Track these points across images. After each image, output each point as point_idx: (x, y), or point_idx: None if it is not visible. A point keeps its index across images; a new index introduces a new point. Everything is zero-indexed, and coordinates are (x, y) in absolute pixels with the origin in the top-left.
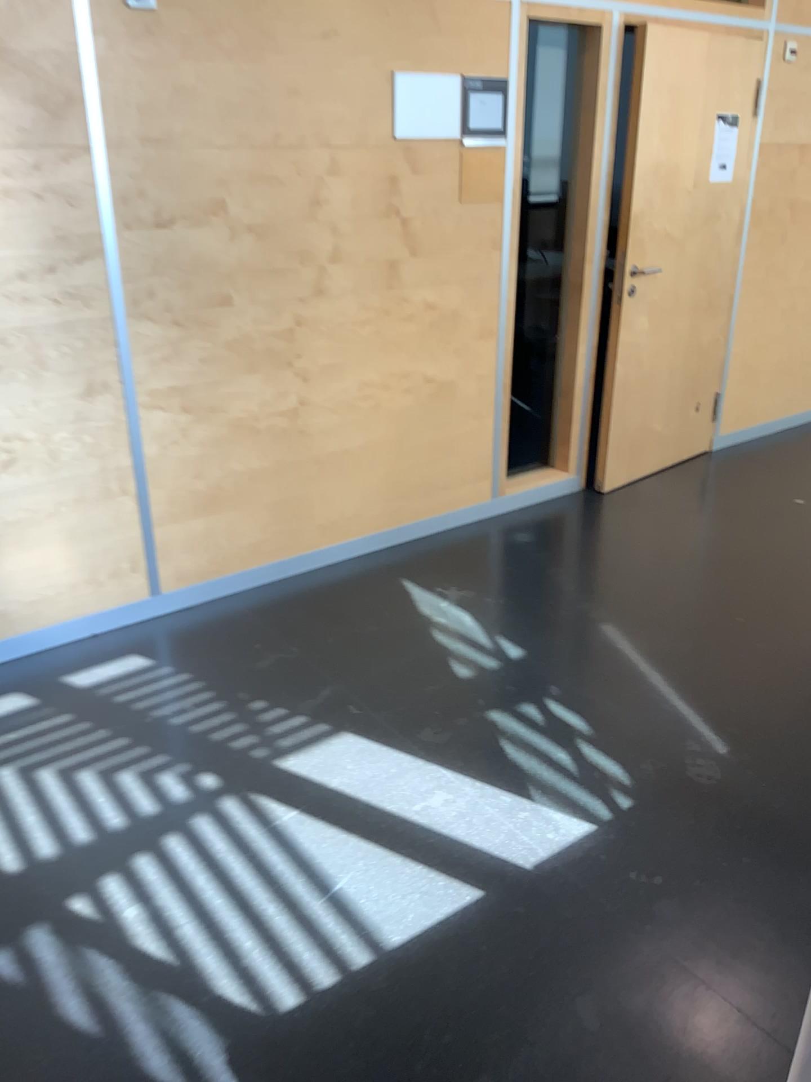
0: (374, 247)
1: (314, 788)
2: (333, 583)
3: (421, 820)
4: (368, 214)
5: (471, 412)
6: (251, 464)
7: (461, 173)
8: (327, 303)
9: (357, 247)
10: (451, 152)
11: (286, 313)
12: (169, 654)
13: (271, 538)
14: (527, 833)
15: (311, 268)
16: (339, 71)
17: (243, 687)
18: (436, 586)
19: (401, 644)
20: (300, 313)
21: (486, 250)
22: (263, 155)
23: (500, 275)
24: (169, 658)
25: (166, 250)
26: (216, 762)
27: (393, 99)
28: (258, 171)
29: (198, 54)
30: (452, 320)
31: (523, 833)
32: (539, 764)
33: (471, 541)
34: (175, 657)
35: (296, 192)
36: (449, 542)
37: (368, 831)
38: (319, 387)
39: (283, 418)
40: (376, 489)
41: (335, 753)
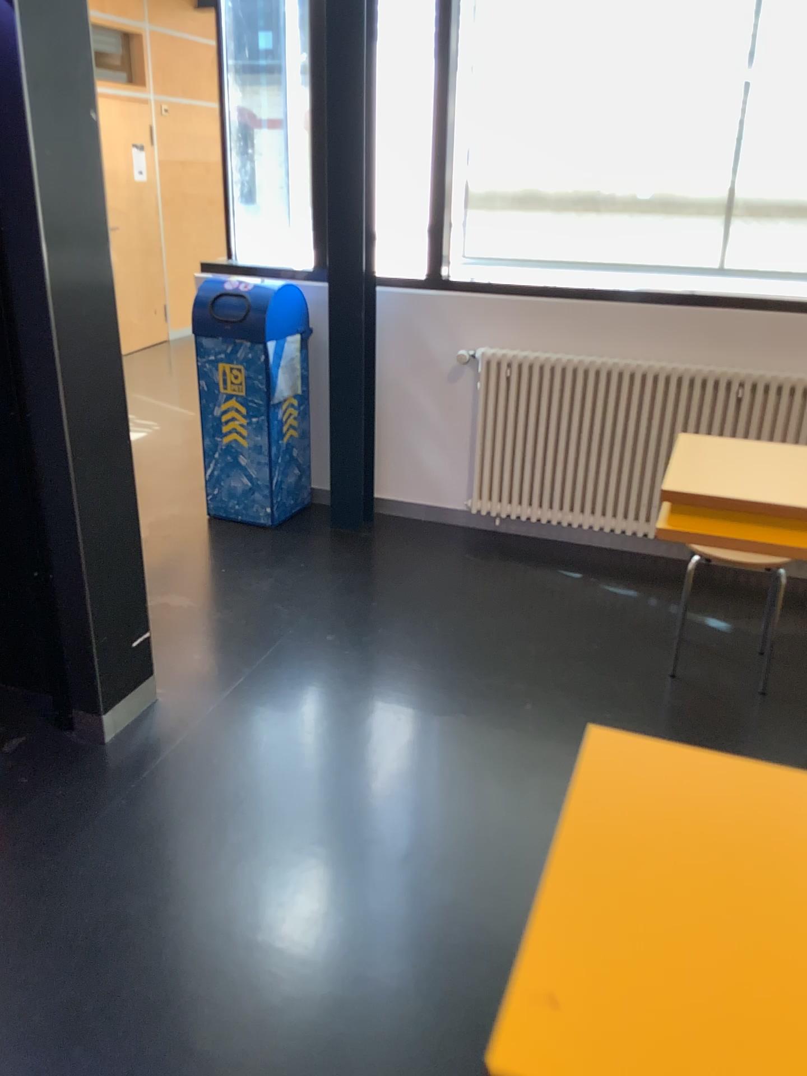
0: None
1: None
2: None
3: None
4: None
5: None
6: None
7: None
8: None
9: None
10: None
11: None
12: None
13: None
14: None
15: None
16: None
17: None
18: None
19: None
20: None
21: None
22: None
23: None
24: None
25: None
26: None
27: None
28: None
29: None
30: None
31: None
32: None
33: None
34: None
35: None
36: None
37: None
38: None
39: None
40: None
41: None
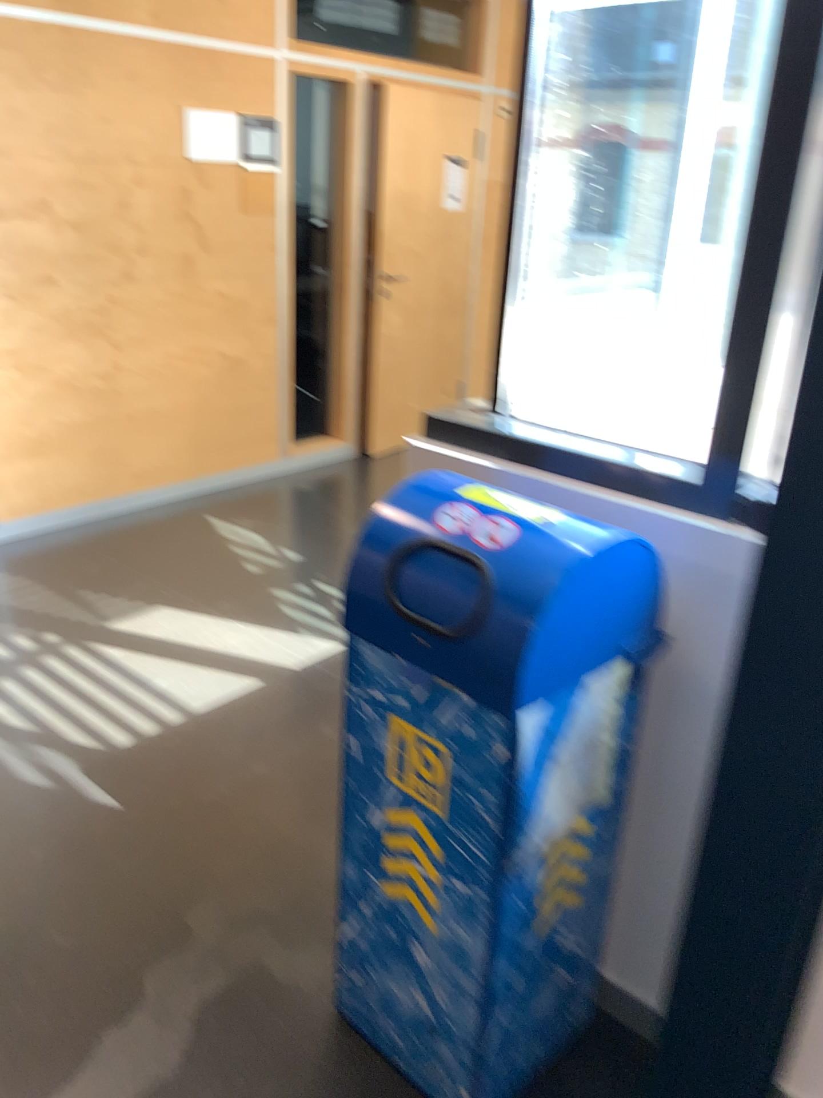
0: (172, 246)
1: (136, 633)
2: (144, 517)
3: (216, 645)
4: (166, 219)
5: (257, 385)
6: (73, 417)
7: (240, 191)
8: (134, 288)
9: (158, 244)
10: (232, 174)
11: (101, 295)
12: (9, 564)
13: (91, 481)
14: (293, 647)
15: (120, 259)
16: (139, 106)
17: (74, 581)
18: (231, 517)
19: (201, 552)
20: (112, 294)
21: (264, 253)
22: (79, 167)
23: (276, 274)
24: (8, 566)
25: (0, 238)
26: (57, 623)
27: (183, 130)
28: (75, 180)
29: (26, 86)
30: (238, 309)
31: (290, 647)
32: (304, 613)
33: (259, 488)
34: (14, 565)
35: (106, 198)
36: (241, 489)
37: (177, 652)
38: (129, 356)
39: (99, 381)
40: (179, 444)
41: (150, 614)
